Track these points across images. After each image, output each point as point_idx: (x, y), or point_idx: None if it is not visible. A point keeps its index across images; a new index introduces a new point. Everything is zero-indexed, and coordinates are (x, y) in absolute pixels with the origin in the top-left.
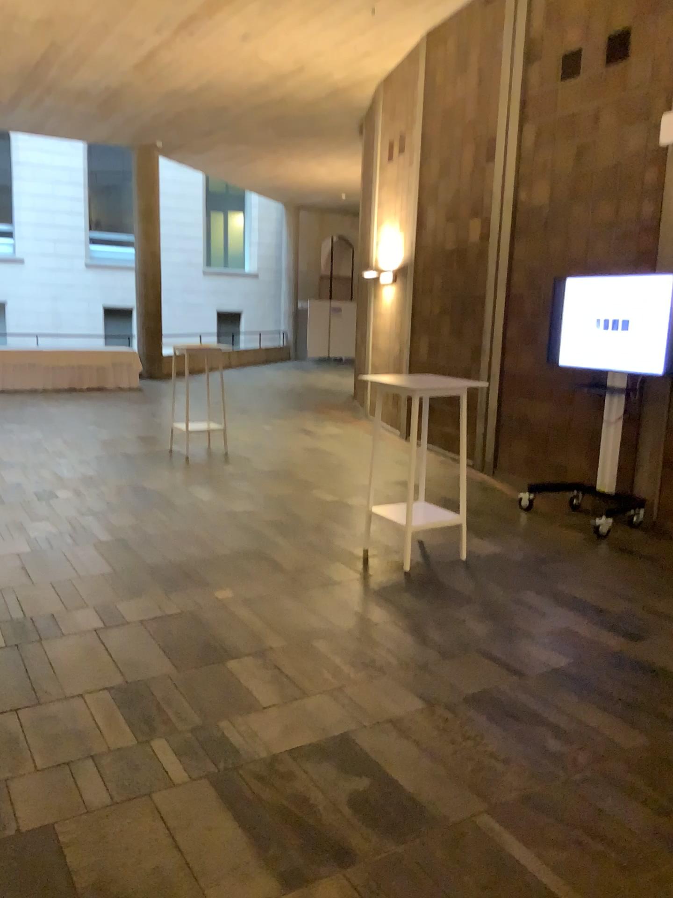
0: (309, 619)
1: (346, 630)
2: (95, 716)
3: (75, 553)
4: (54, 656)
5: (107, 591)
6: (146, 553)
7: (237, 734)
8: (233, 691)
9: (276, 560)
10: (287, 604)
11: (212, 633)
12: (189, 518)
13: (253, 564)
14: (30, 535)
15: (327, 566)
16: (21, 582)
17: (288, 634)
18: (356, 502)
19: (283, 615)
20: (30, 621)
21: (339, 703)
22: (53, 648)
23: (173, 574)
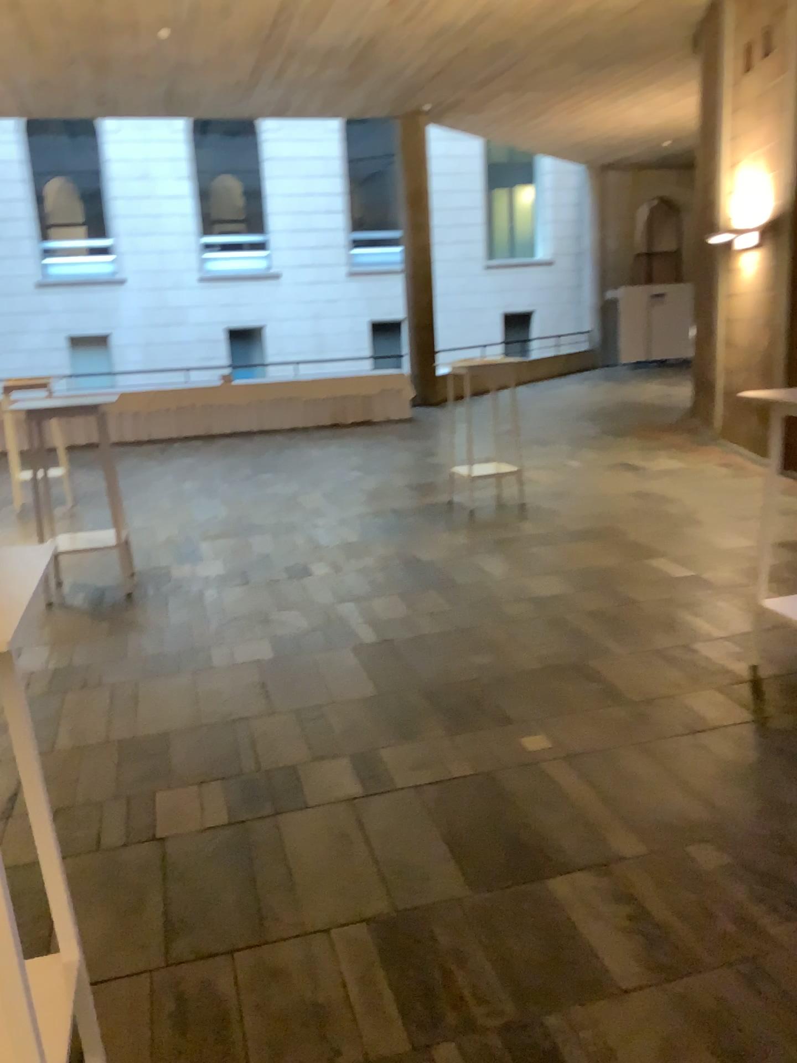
0: (678, 801)
1: (744, 826)
2: (344, 983)
3: (328, 666)
4: (289, 852)
5: (367, 733)
6: (422, 667)
7: (578, 1054)
8: (565, 947)
9: (611, 682)
10: (637, 769)
11: (523, 821)
12: (480, 610)
13: (577, 691)
14: (271, 637)
15: (693, 696)
16: (255, 713)
17: (646, 829)
18: (724, 582)
19: (633, 789)
20: (262, 783)
21: (759, 999)
22: (290, 836)
23: (460, 705)
